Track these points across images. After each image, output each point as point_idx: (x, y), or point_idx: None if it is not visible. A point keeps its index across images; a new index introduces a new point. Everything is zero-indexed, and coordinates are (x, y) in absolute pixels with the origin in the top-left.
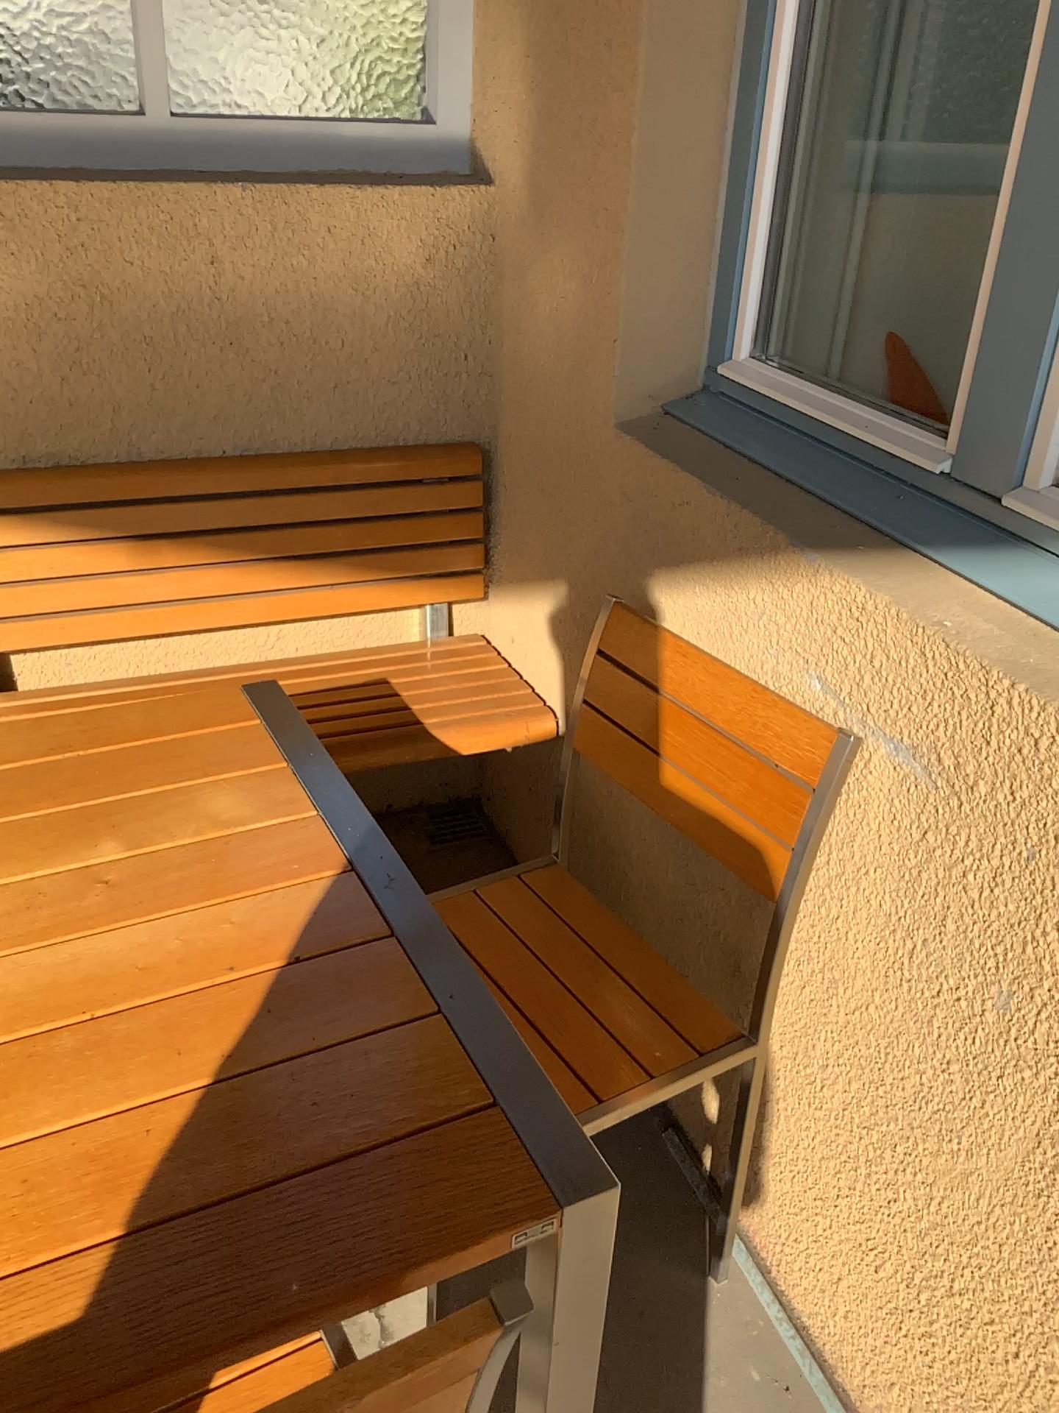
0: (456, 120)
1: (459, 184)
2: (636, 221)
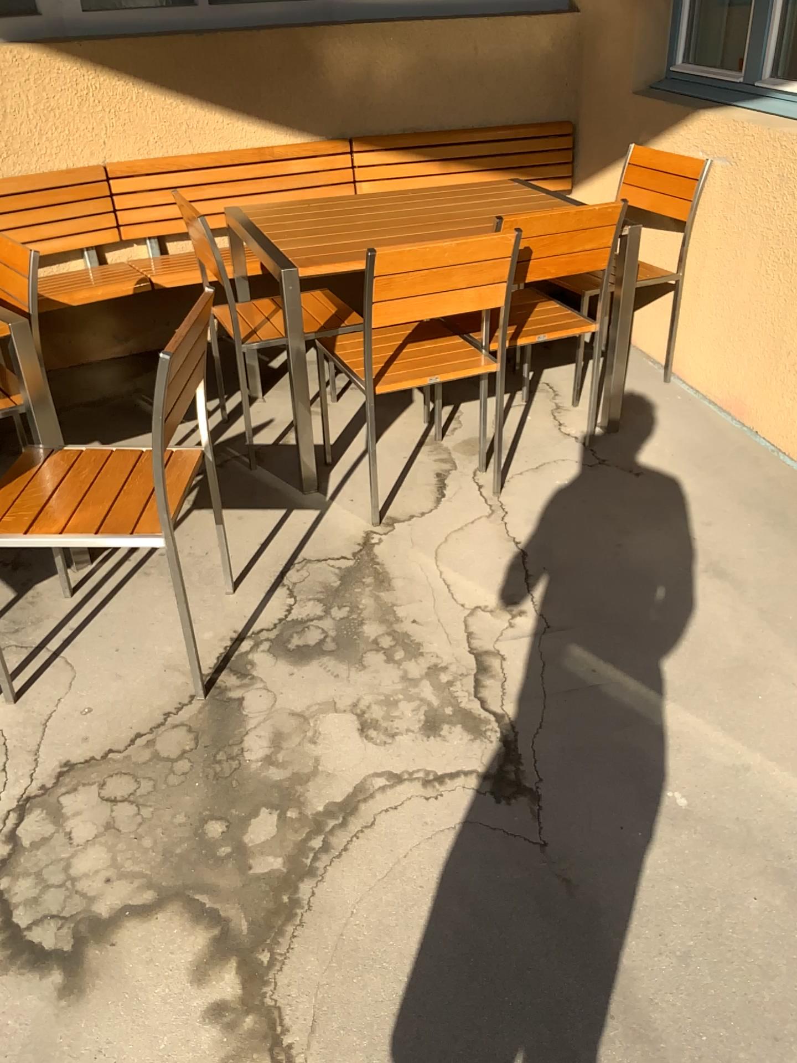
0: None
1: (566, 9)
2: (640, 13)
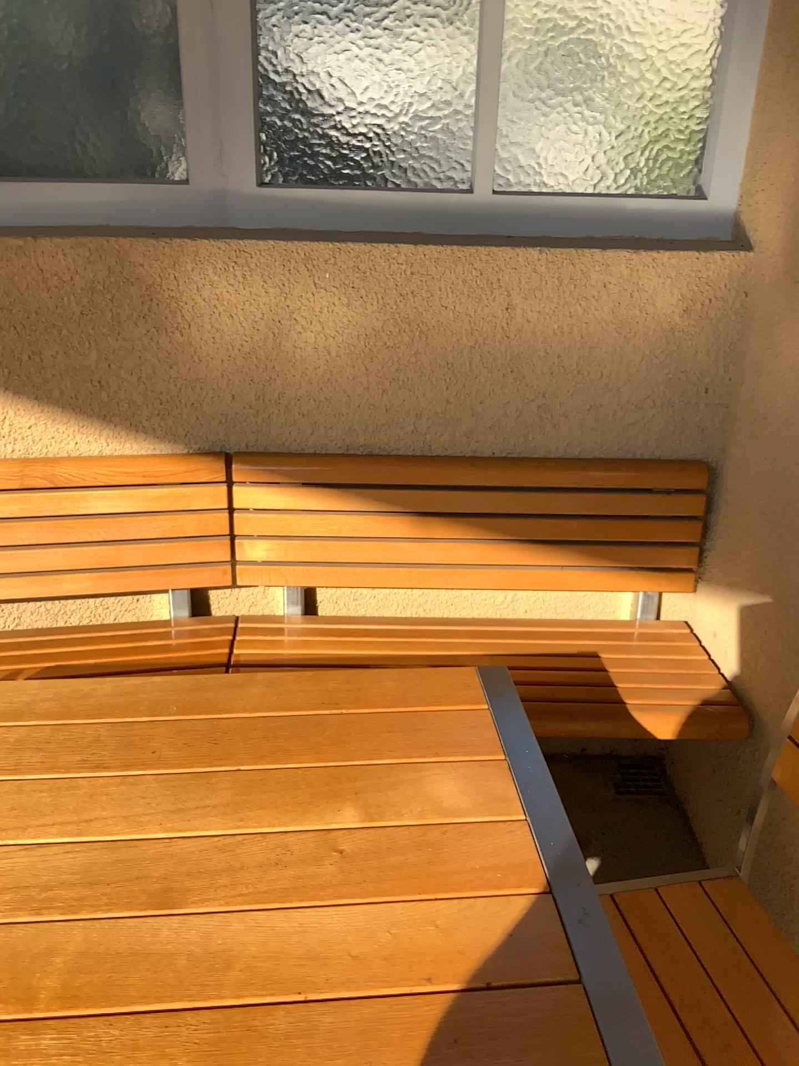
0: (724, 198)
1: (721, 251)
2: None
